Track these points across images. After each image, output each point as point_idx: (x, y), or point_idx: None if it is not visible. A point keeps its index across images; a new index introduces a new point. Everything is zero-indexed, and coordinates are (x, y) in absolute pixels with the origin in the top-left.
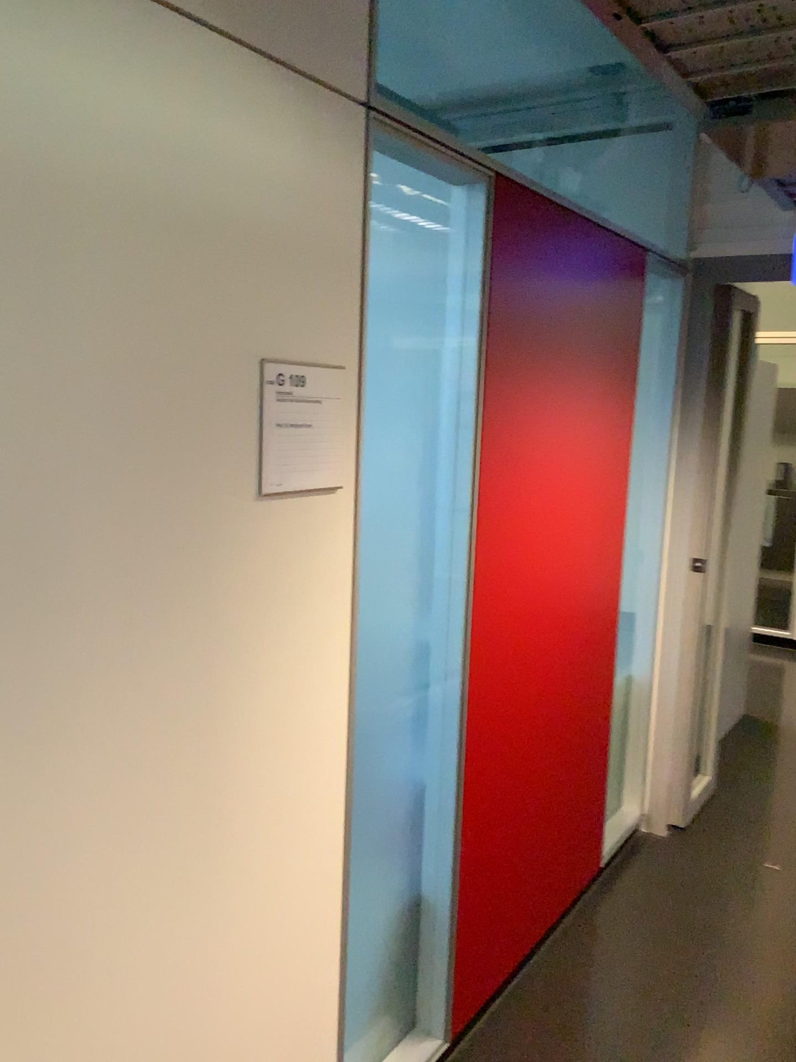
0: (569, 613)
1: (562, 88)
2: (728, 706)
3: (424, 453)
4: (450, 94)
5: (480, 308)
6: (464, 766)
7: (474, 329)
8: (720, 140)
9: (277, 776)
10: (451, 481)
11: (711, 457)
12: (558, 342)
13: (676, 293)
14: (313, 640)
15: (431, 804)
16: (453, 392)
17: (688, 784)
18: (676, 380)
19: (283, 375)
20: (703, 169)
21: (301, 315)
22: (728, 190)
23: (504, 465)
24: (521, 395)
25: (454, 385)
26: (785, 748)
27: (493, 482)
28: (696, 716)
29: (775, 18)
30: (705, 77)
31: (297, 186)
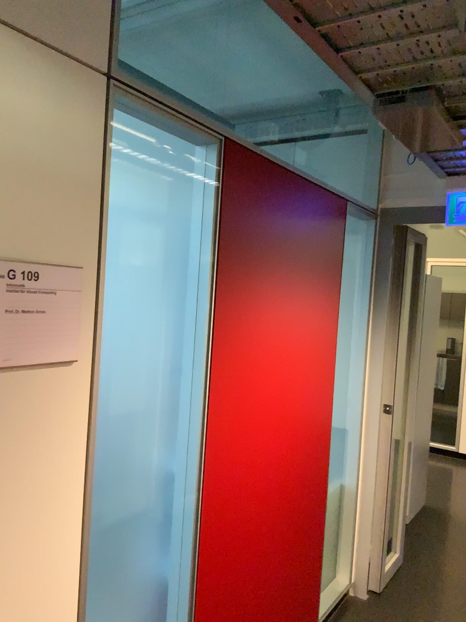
0: (289, 446)
1: (300, 102)
2: (413, 501)
3: (172, 332)
4: (232, 105)
5: (213, 230)
6: (197, 569)
7: (209, 244)
8: (385, 122)
9: (0, 604)
10: (190, 352)
11: (395, 337)
12: (278, 256)
13: (370, 230)
14: (43, 485)
15: (172, 598)
16: (193, 288)
17: (382, 562)
18: (371, 285)
19: (17, 270)
20: (387, 152)
21: (38, 224)
22: (403, 165)
23: (234, 342)
24: (248, 293)
25: (194, 283)
26: (451, 533)
27: (224, 354)
28: (387, 513)
29: (412, 24)
30: (370, 74)
31: (37, 126)
